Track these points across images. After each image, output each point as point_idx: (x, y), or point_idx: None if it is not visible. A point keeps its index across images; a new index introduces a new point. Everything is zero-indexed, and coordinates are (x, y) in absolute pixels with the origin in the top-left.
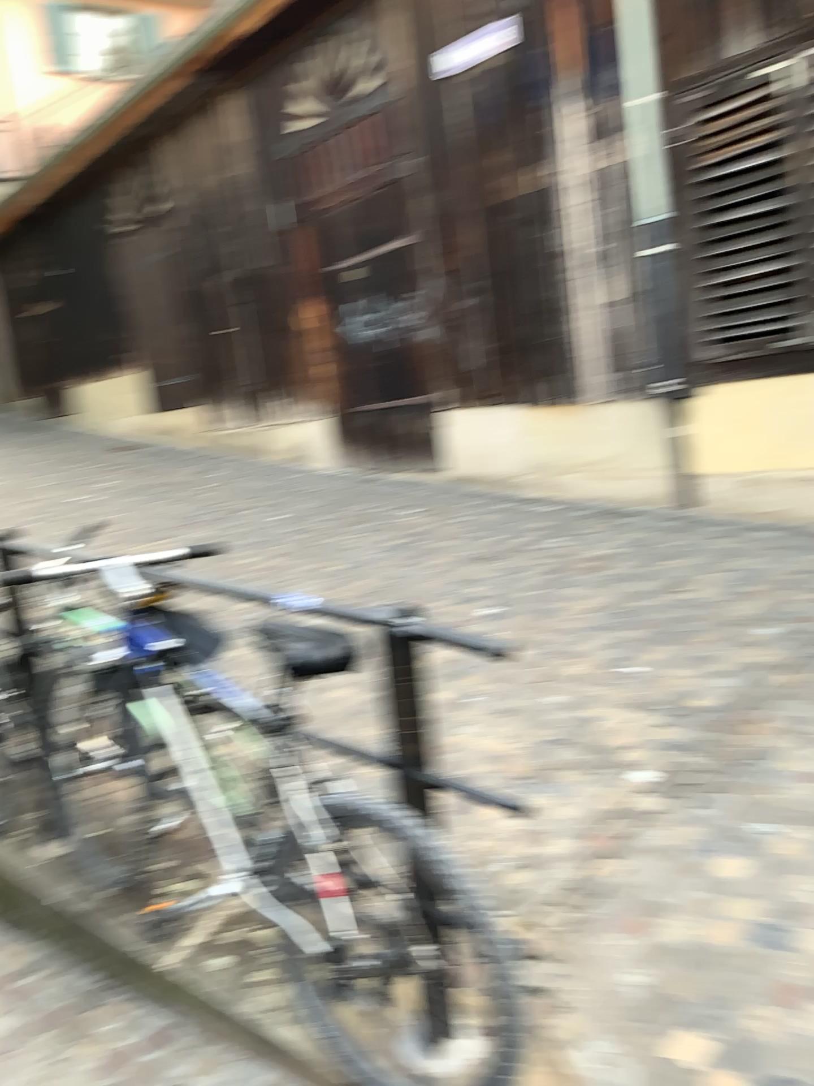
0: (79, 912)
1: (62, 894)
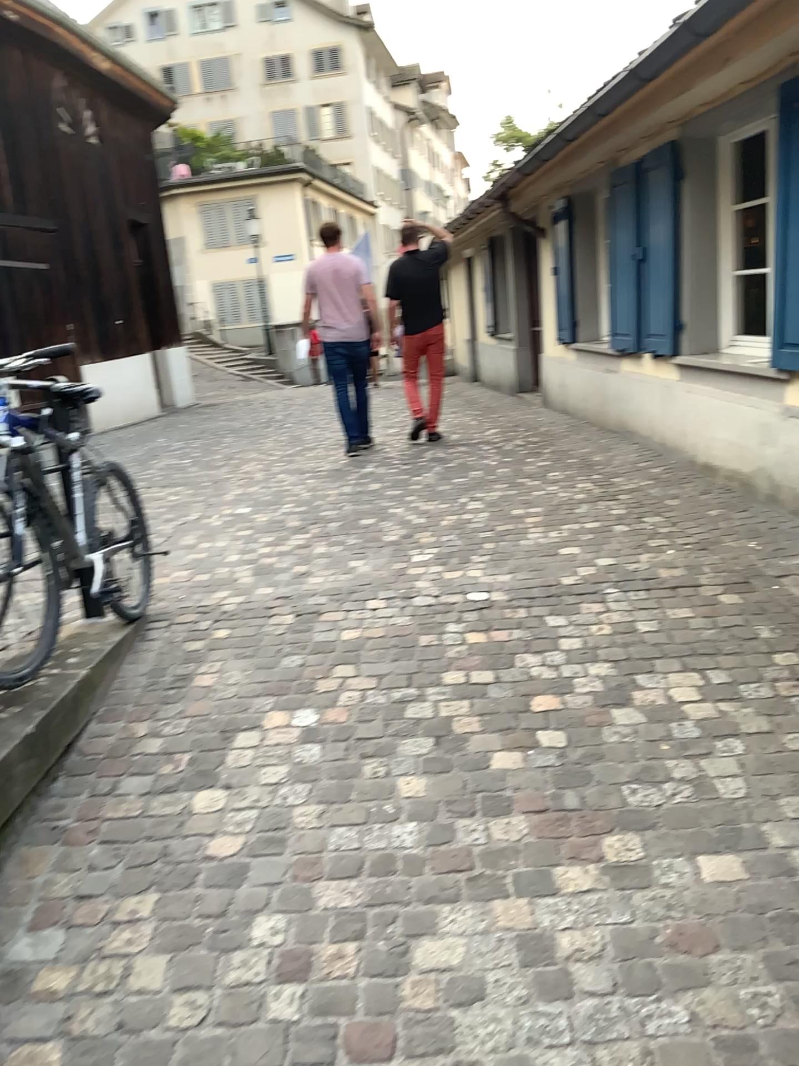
0: (39, 724)
1: (17, 740)
